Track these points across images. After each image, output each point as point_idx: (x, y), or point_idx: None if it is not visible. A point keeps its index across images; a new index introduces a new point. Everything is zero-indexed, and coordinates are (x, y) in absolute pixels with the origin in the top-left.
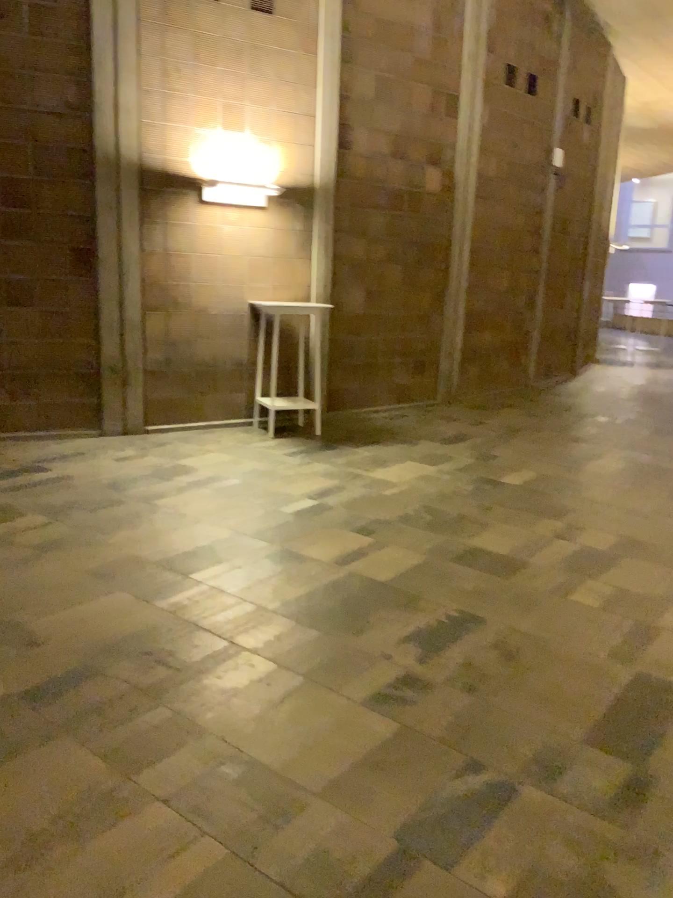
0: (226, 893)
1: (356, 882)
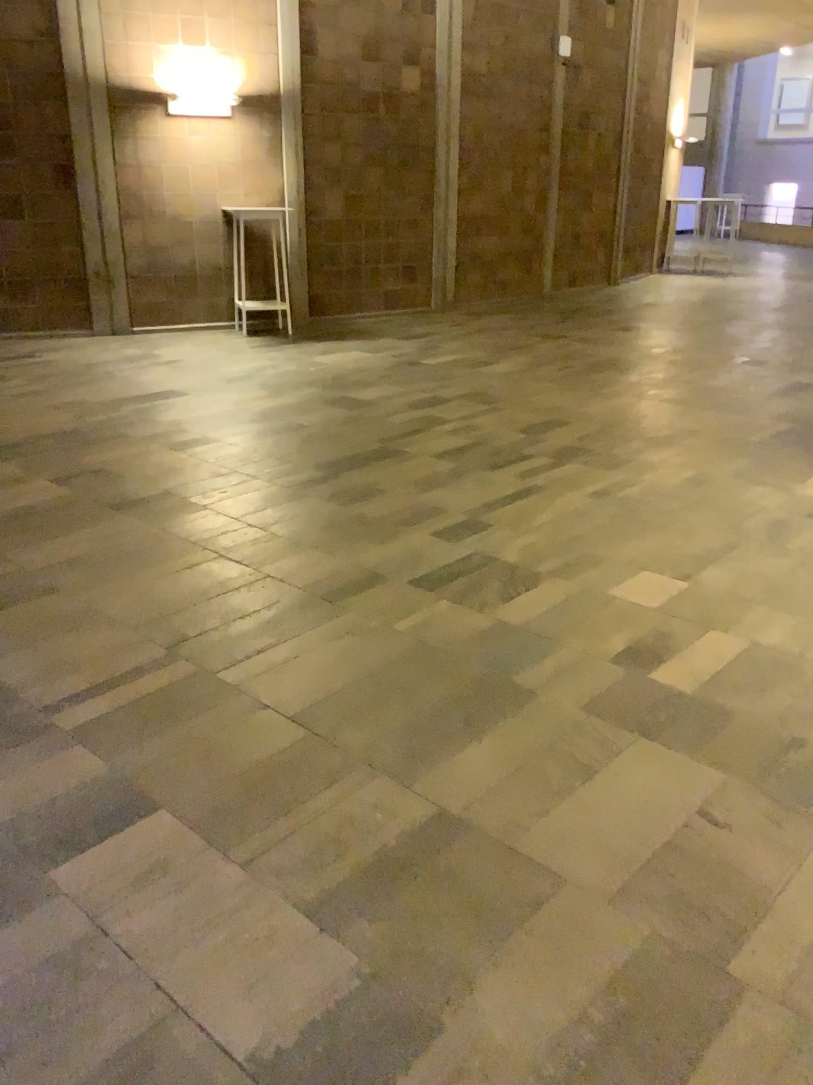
0: (64, 498)
1: (131, 496)
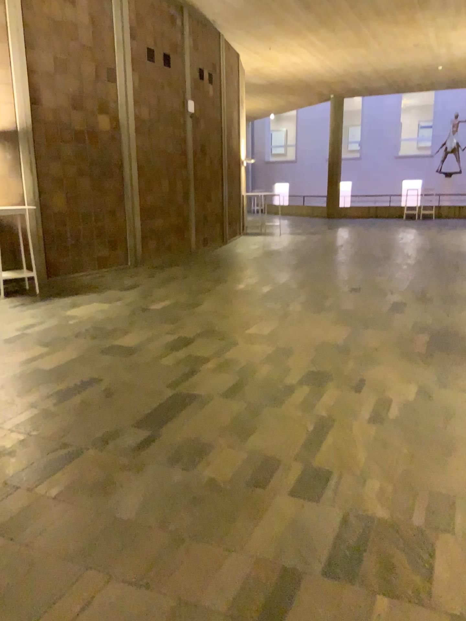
0: None
1: None
